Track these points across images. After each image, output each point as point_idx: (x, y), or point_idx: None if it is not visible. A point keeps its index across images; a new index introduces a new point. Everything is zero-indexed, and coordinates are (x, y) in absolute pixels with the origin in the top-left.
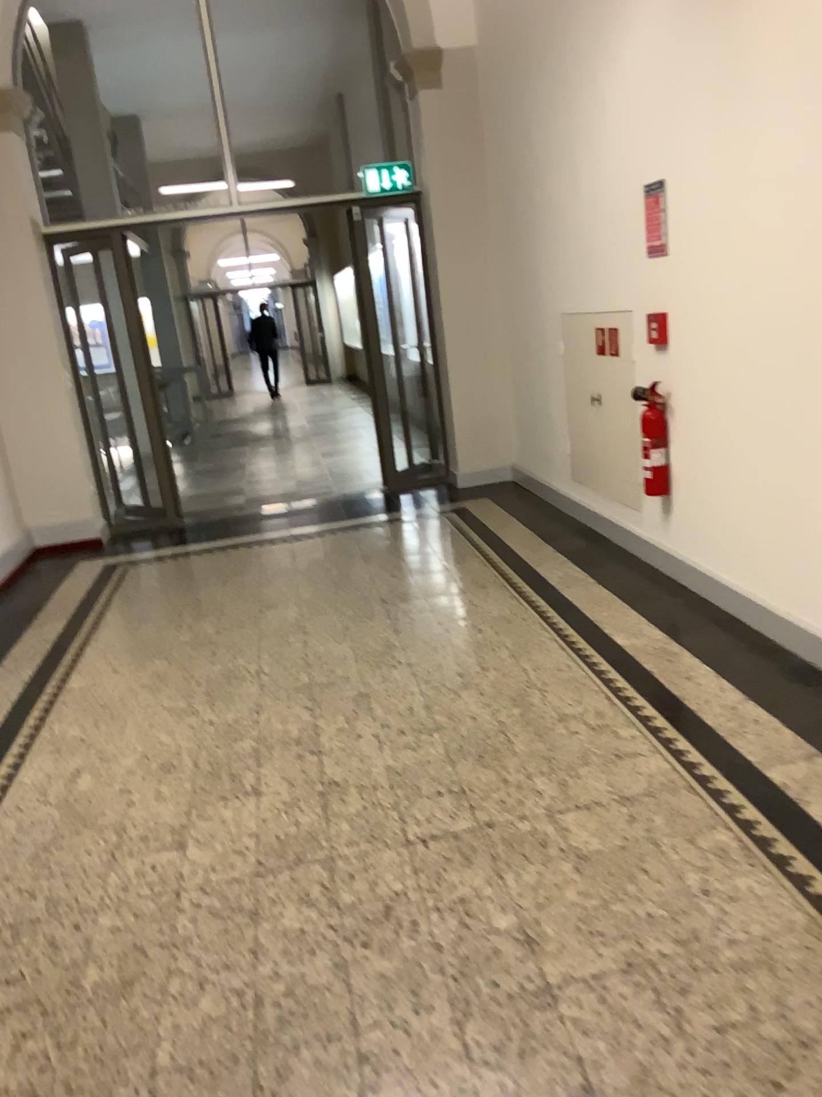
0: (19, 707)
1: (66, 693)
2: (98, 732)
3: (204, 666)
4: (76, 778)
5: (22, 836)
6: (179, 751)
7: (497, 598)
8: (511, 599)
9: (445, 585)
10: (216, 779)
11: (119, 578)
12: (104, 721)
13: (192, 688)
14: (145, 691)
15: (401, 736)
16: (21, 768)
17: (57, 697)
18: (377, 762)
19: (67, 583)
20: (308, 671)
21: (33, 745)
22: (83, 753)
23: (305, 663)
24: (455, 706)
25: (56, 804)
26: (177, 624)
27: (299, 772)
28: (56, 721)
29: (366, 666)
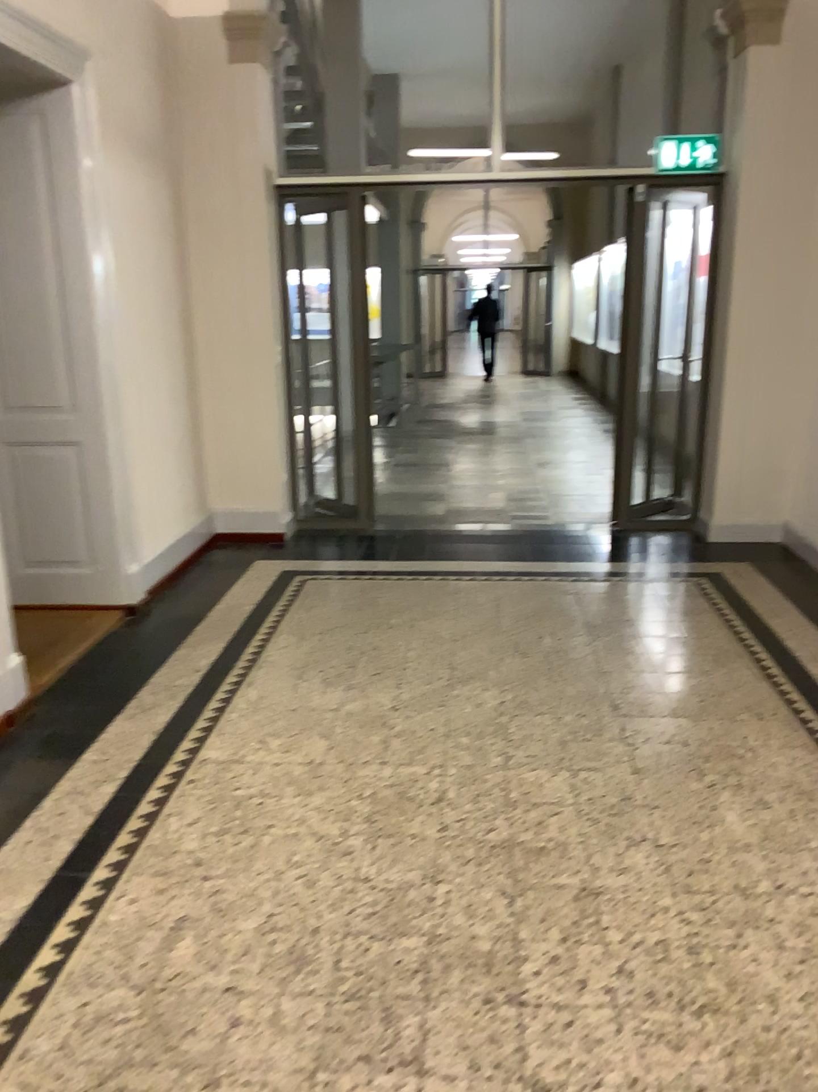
0: (137, 776)
1: (198, 765)
2: (220, 851)
3: (372, 765)
4: (174, 938)
5: (77, 1044)
6: (318, 928)
7: (781, 740)
8: (800, 746)
9: (701, 697)
10: (363, 1012)
11: (293, 594)
12: (232, 834)
13: (352, 802)
14: (292, 791)
15: (652, 1004)
16: (112, 891)
17: (185, 769)
18: (615, 1058)
19: (236, 588)
20: (511, 814)
21: (137, 848)
22: (193, 888)
23: (507, 800)
24: (738, 958)
25: (137, 986)
26: (349, 682)
27: (488, 1042)
28: (175, 814)
29: (594, 827)
